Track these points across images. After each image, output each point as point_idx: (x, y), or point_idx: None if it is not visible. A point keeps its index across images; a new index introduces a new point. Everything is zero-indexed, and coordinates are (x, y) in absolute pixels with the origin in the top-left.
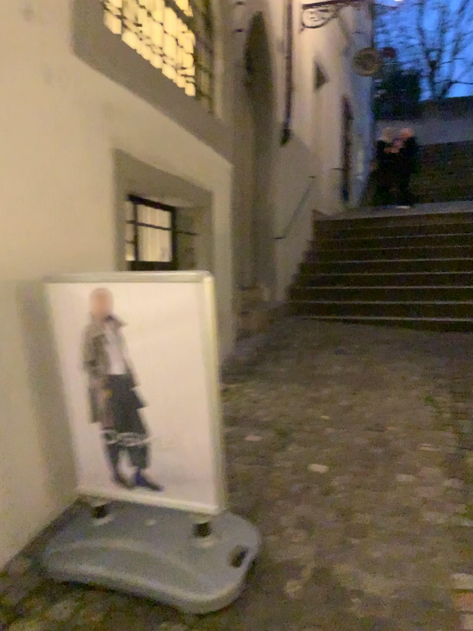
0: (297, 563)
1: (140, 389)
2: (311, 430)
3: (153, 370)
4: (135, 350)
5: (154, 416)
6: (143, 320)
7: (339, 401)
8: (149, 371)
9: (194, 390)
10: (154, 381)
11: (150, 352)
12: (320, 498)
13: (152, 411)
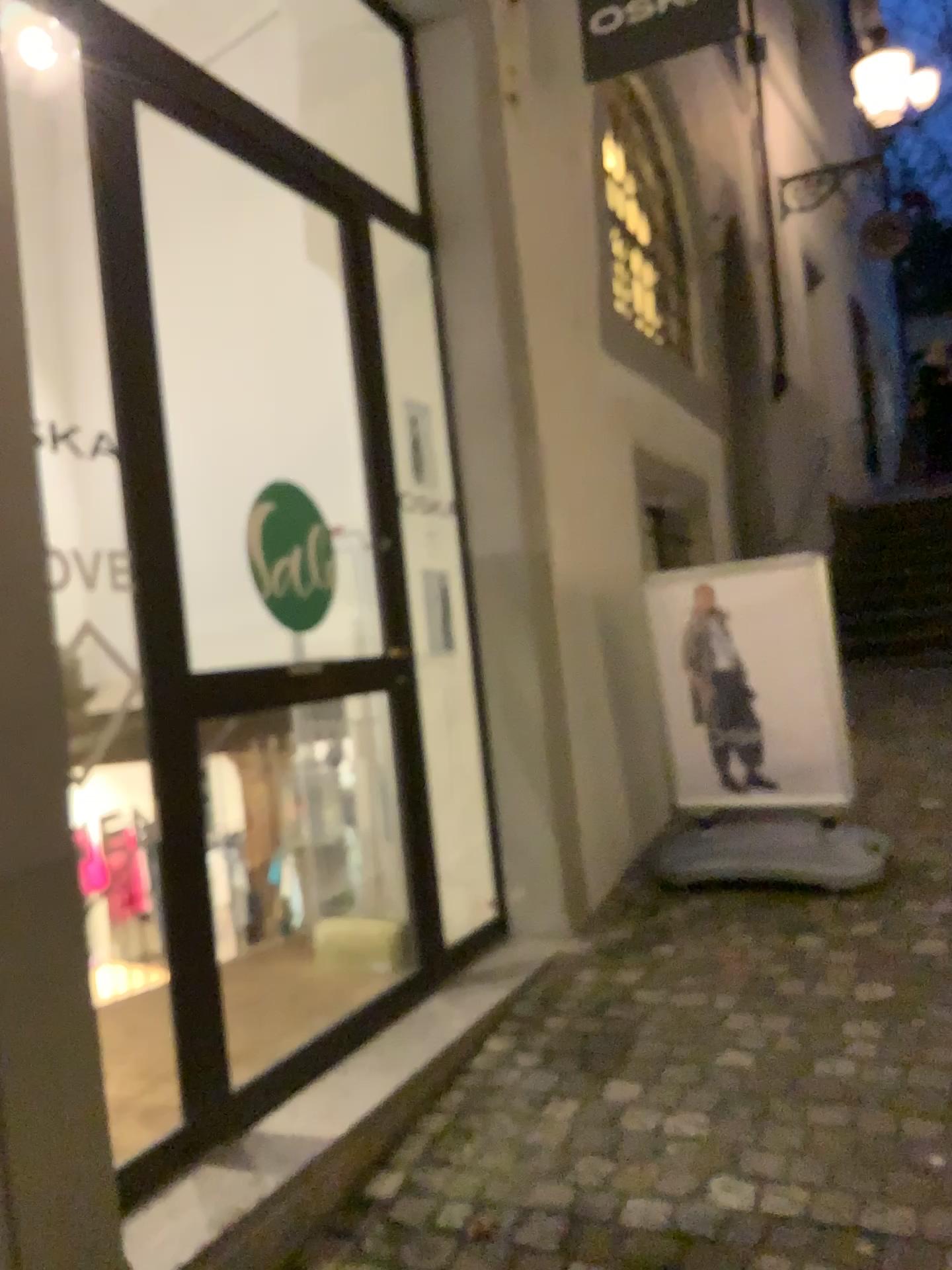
0: (935, 858)
1: (749, 683)
2: (908, 773)
3: (764, 661)
4: (742, 642)
5: (766, 709)
6: (751, 611)
7: (937, 746)
8: (759, 662)
9: (810, 676)
10: (765, 673)
11: (760, 642)
12: (943, 819)
13: (763, 705)
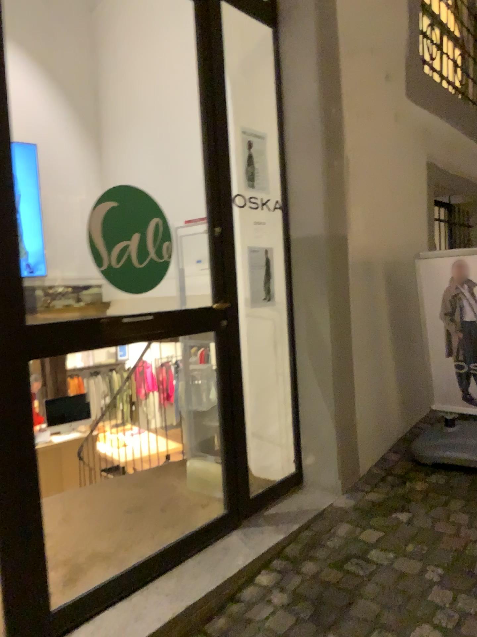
0: None
1: None
2: None
3: None
4: None
5: None
6: None
7: None
8: None
9: None
10: None
11: None
12: None
13: None
